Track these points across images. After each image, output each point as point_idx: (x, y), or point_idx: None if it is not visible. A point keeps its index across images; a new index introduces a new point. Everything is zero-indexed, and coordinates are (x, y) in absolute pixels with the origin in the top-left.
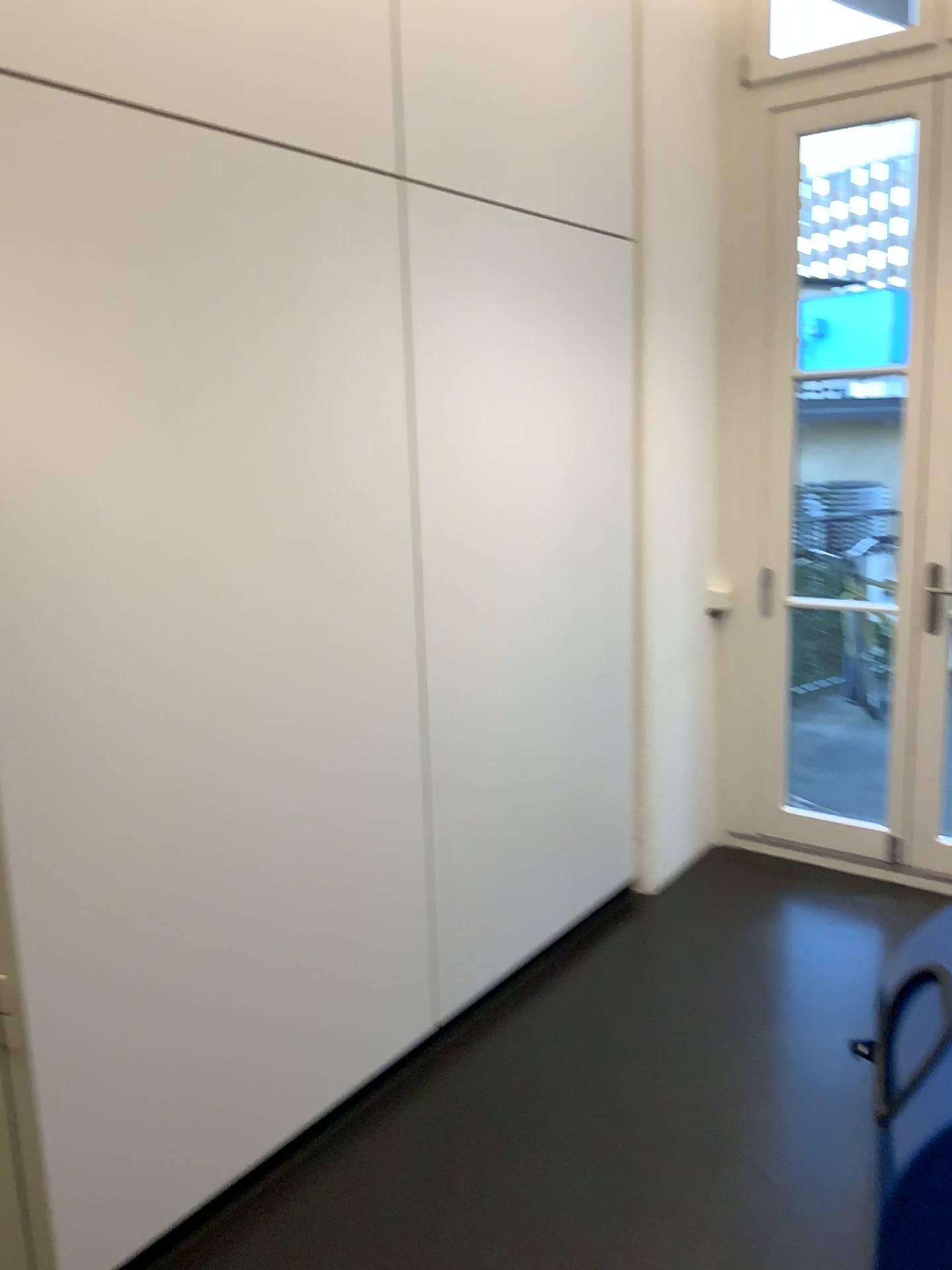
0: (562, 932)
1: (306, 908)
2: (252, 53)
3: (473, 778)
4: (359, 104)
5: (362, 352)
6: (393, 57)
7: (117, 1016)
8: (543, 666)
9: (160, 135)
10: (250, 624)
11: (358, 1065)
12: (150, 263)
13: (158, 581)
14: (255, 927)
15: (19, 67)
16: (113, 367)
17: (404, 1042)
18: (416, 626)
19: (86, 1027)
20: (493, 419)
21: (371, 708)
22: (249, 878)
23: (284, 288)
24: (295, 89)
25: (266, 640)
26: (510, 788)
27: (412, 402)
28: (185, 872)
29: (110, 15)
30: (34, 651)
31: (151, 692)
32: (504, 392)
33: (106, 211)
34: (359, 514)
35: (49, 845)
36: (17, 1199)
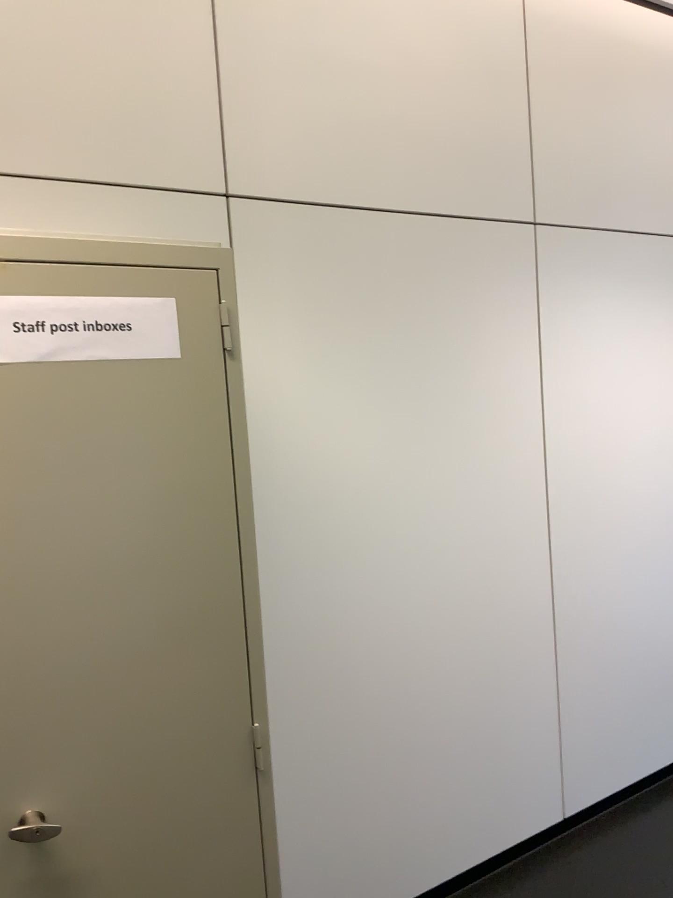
0: (668, 764)
1: (462, 715)
2: (432, 162)
3: (591, 635)
4: (504, 181)
5: (506, 338)
6: (528, 147)
7: (334, 767)
8: (649, 556)
9: (374, 220)
10: (426, 518)
11: (500, 836)
12: (366, 296)
13: (366, 489)
14: (426, 723)
15: (295, 195)
16: (342, 360)
17: (536, 825)
18: (545, 523)
19: (314, 771)
20: (605, 377)
21: (511, 579)
22: (422, 688)
23: (452, 302)
24: (460, 179)
25: (436, 529)
26: (621, 646)
27: (542, 369)
28: (380, 679)
29: (346, 157)
30: (292, 530)
31: (361, 559)
32: (614, 358)
33: (341, 269)
34: (503, 446)
35: (296, 651)
36: (258, 863)
